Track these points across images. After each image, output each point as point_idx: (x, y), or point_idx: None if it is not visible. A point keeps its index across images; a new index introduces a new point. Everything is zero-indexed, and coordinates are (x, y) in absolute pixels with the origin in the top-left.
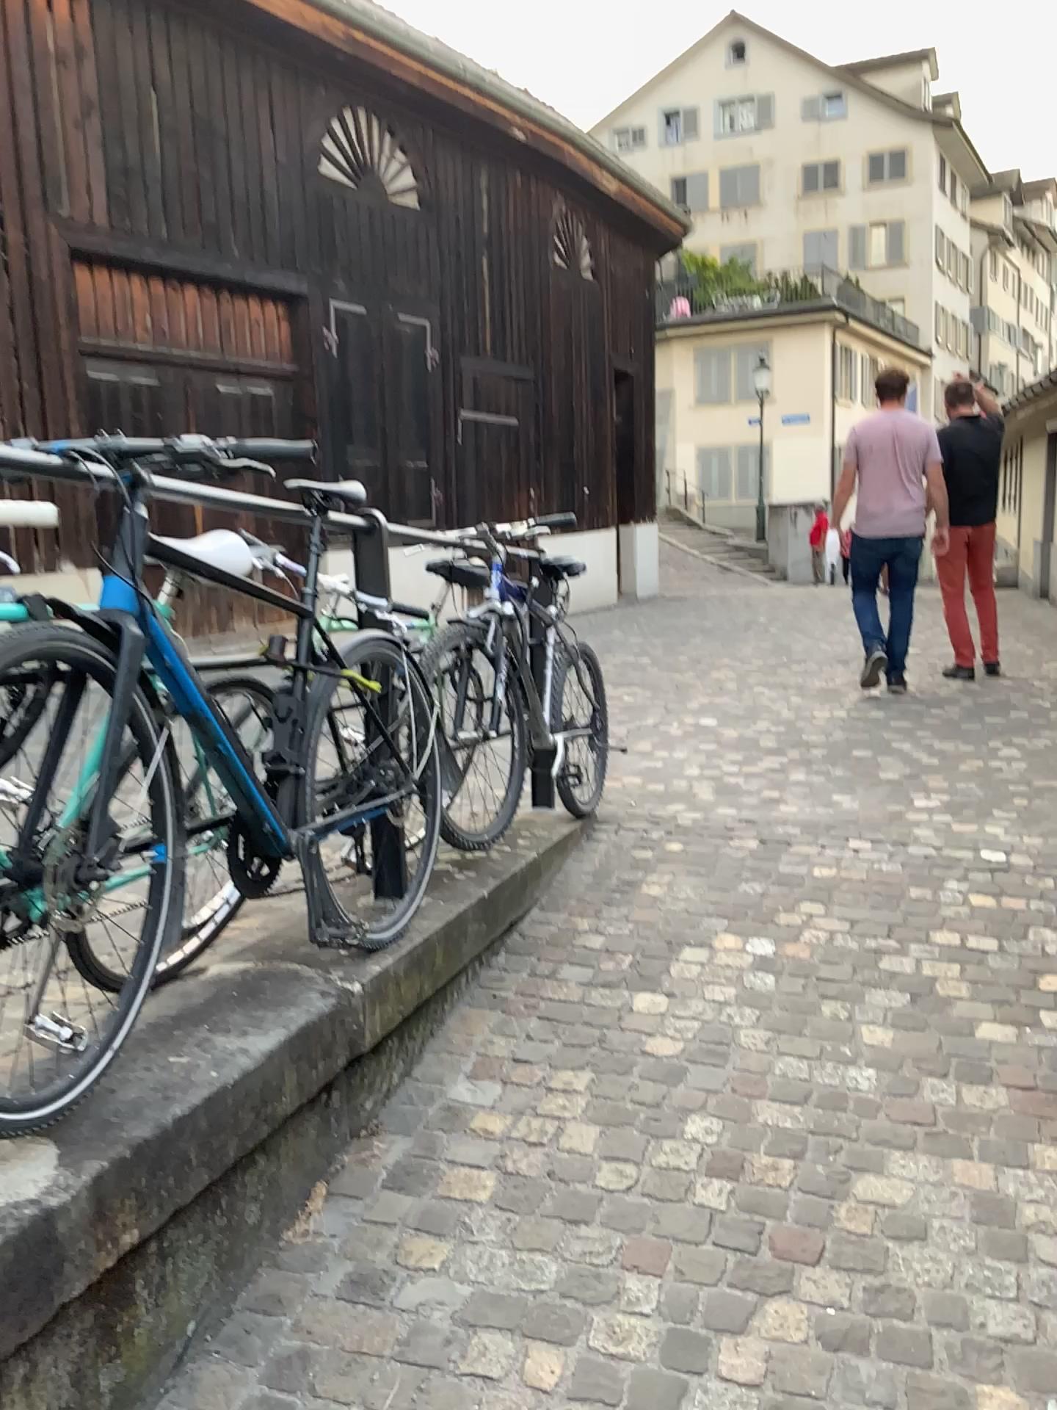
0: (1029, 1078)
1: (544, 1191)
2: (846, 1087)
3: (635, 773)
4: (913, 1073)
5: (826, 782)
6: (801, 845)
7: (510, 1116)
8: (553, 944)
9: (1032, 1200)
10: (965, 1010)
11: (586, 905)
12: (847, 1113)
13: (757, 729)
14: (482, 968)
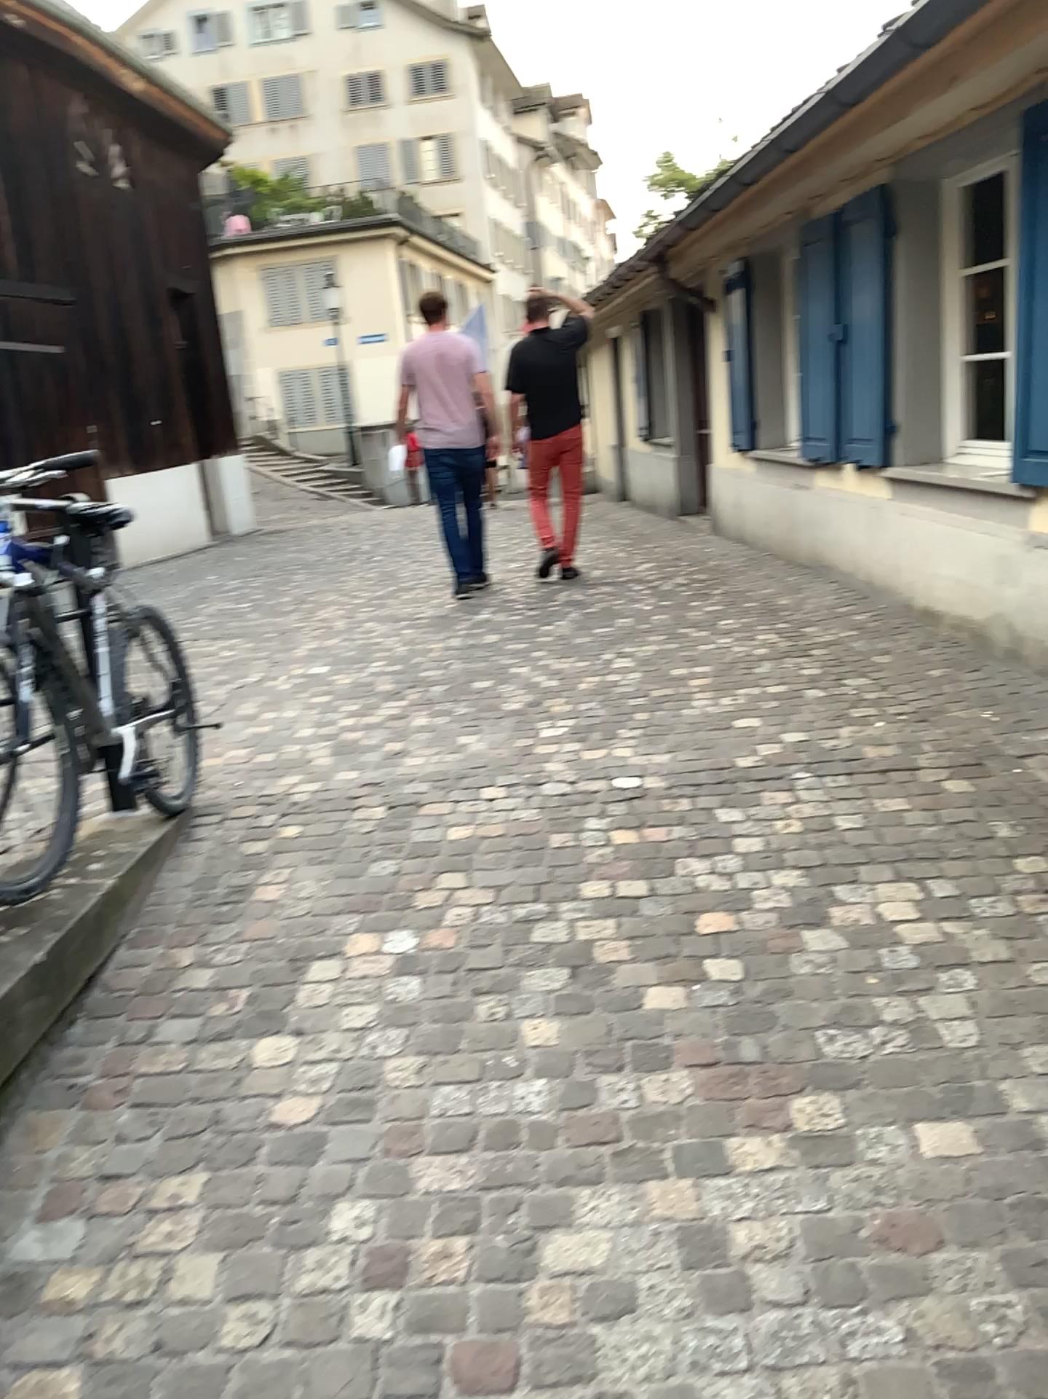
0: (711, 1053)
1: (147, 1386)
2: (517, 1117)
3: (236, 744)
4: (588, 1077)
5: (448, 723)
6: (429, 804)
7: (94, 1270)
8: (145, 992)
9: (743, 1220)
10: (632, 981)
11: (186, 929)
12: (523, 1153)
13: (369, 673)
14: (51, 1048)
